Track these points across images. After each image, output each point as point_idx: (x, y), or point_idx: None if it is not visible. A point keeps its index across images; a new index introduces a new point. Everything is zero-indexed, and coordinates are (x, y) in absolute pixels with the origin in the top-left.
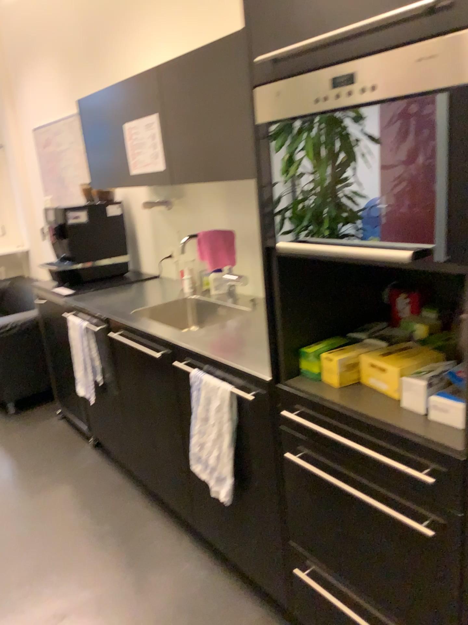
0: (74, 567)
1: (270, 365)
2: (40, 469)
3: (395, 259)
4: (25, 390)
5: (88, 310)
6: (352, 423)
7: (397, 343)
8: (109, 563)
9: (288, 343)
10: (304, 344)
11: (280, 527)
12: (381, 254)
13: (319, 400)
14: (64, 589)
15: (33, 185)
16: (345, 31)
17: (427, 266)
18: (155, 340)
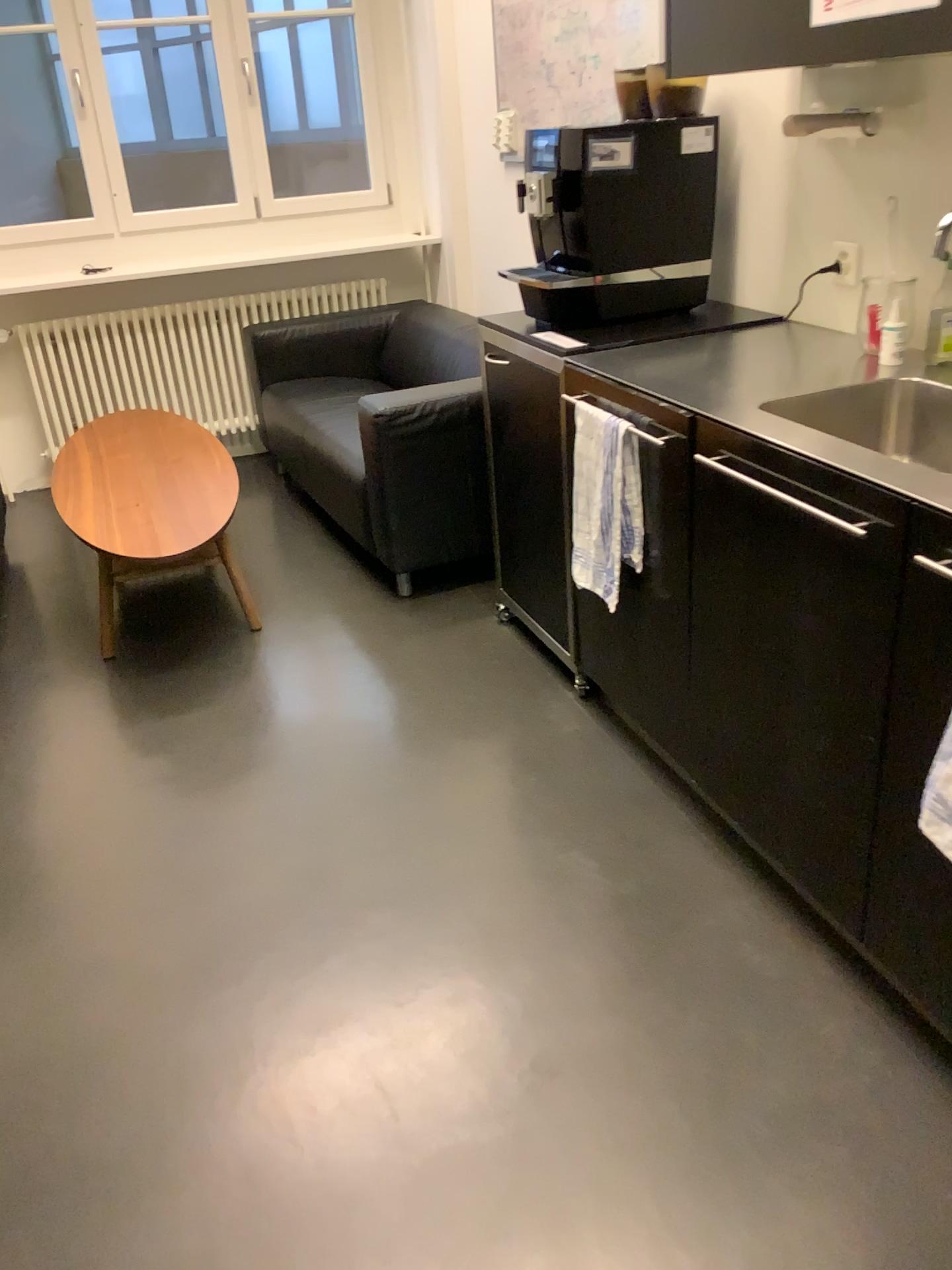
0: (573, 969)
1: None
2: (479, 728)
3: None
4: (438, 552)
5: (638, 388)
6: None
7: None
8: (651, 980)
9: None
10: None
11: None
12: None
13: None
14: (555, 1016)
15: (469, 87)
16: None
17: None
18: (851, 487)
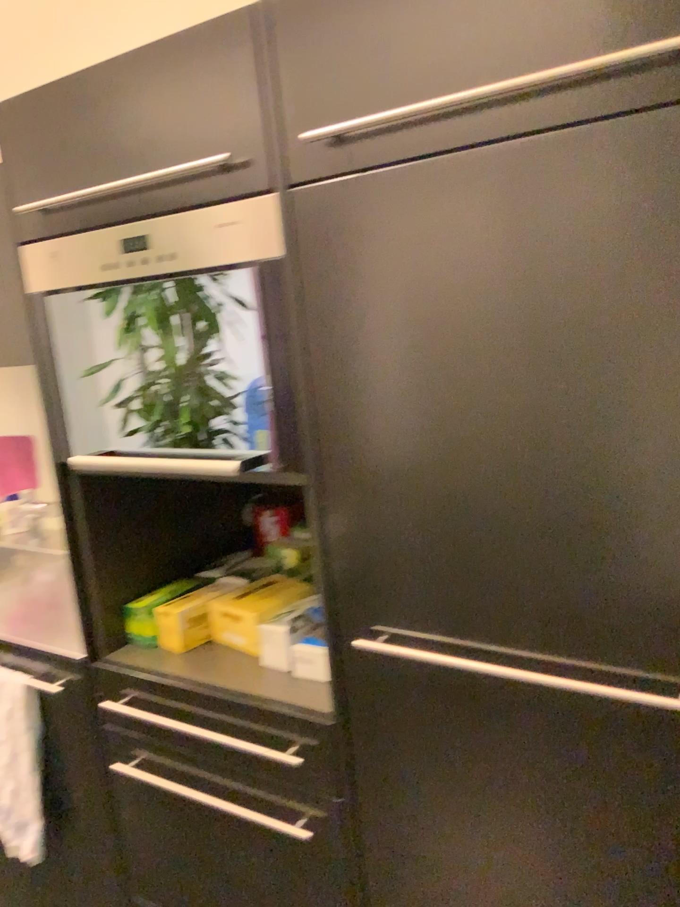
0: None
1: (83, 636)
2: None
3: (222, 470)
4: None
5: None
6: (200, 701)
7: (258, 580)
8: None
9: (105, 600)
10: (130, 598)
11: (121, 880)
12: (204, 466)
13: (154, 676)
14: None
15: None
16: (128, 182)
17: (263, 477)
18: None
